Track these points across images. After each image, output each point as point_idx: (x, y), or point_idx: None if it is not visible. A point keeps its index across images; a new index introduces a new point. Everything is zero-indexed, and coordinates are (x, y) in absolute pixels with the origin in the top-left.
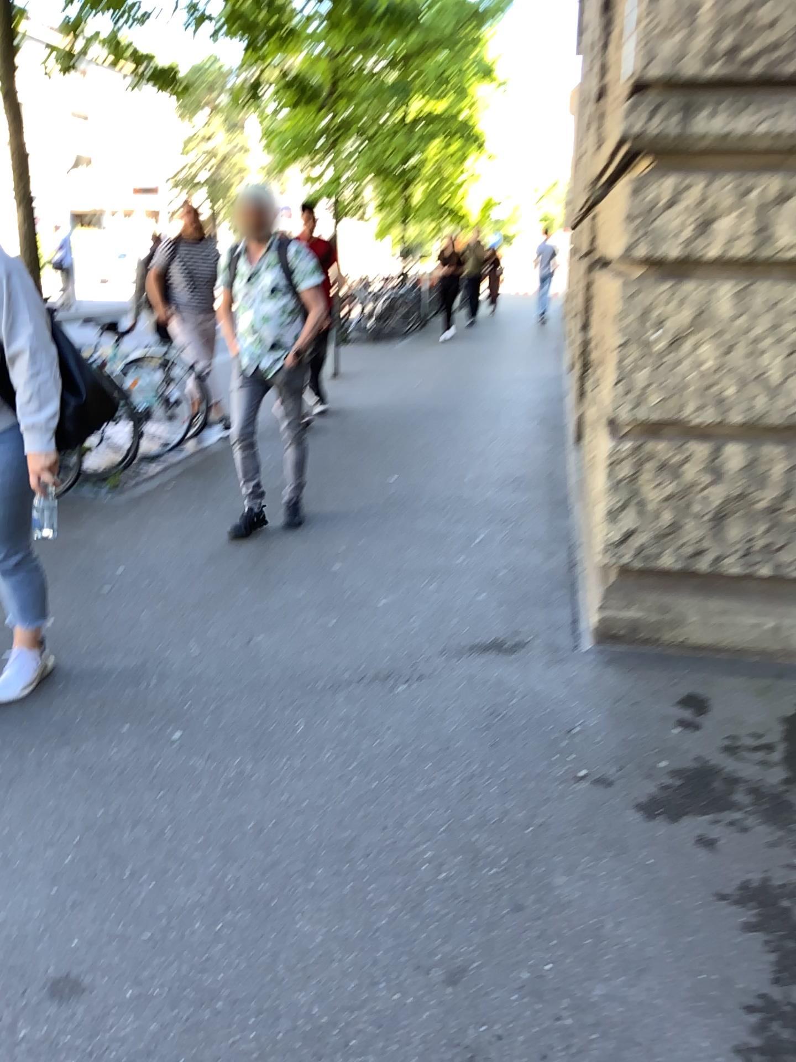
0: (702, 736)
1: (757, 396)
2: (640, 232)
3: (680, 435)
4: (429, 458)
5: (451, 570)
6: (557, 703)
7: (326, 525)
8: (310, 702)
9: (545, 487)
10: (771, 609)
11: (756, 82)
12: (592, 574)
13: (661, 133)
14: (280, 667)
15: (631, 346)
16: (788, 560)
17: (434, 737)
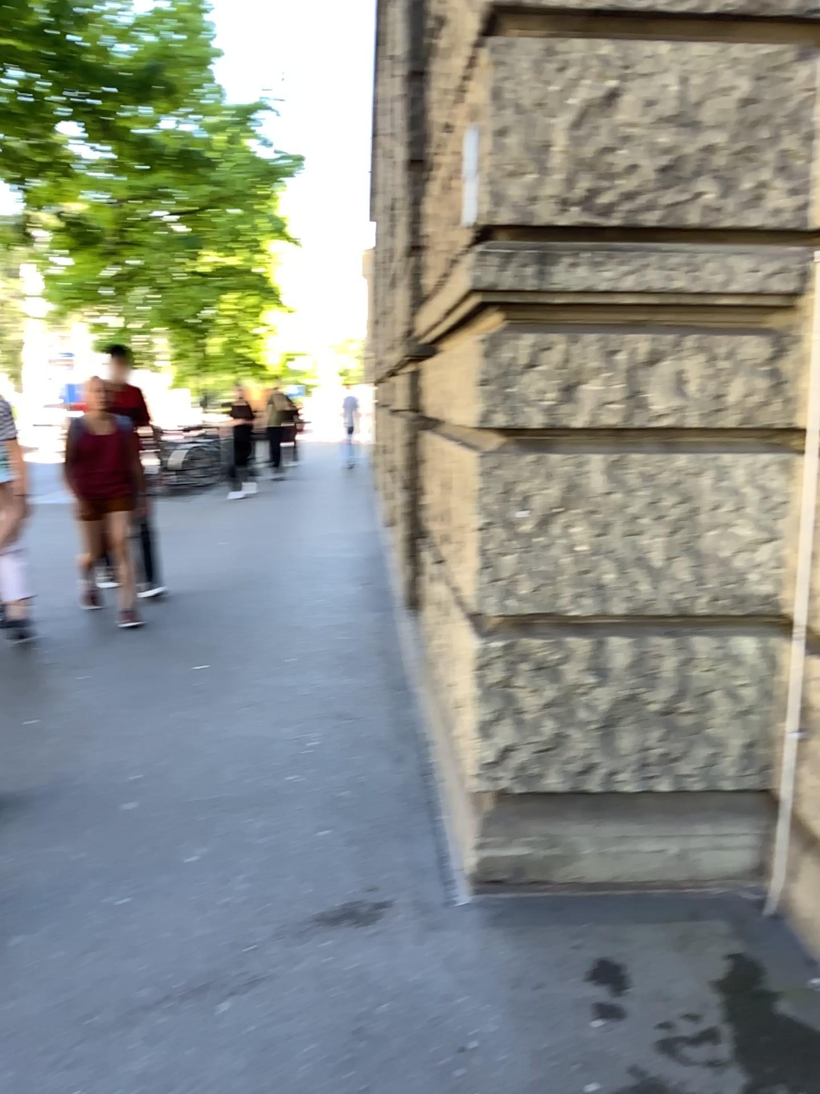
0: (631, 1028)
1: (642, 579)
2: (497, 392)
3: (557, 628)
4: (241, 636)
5: (281, 795)
6: (440, 999)
7: (117, 740)
8: (94, 1048)
9: (379, 667)
10: (673, 827)
11: (616, 229)
12: (463, 802)
13: (516, 280)
14: (49, 987)
15: (496, 525)
16: (688, 768)
17: (279, 1089)
